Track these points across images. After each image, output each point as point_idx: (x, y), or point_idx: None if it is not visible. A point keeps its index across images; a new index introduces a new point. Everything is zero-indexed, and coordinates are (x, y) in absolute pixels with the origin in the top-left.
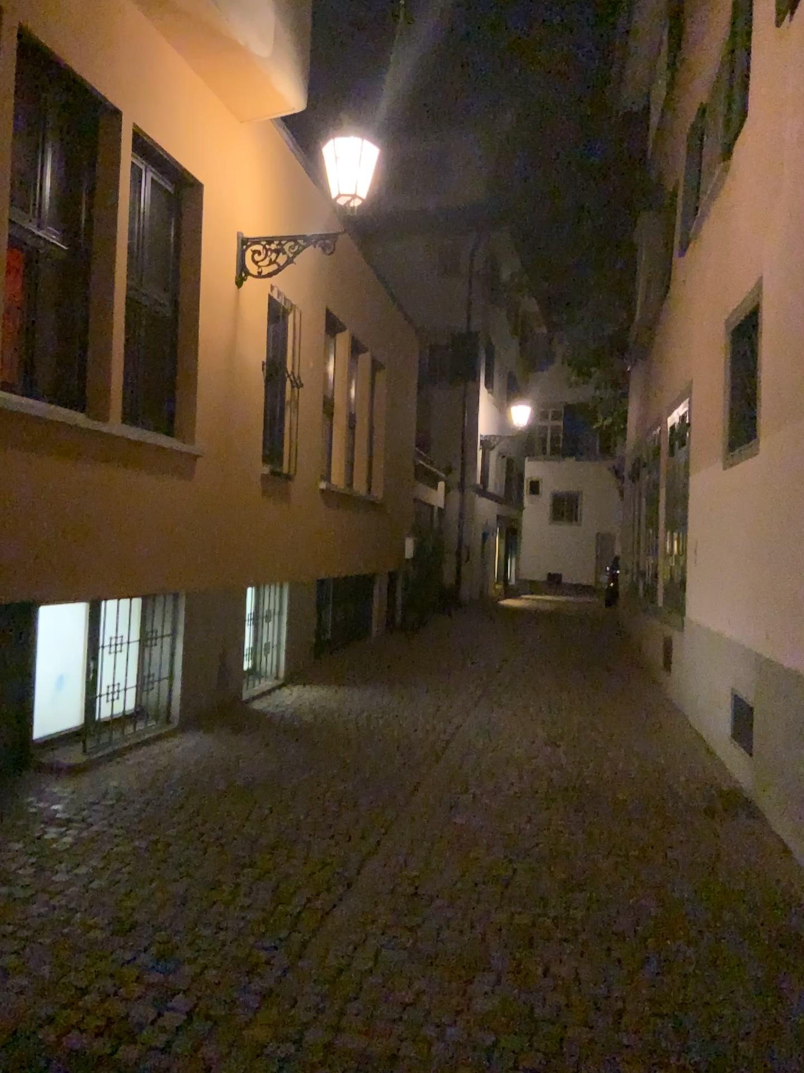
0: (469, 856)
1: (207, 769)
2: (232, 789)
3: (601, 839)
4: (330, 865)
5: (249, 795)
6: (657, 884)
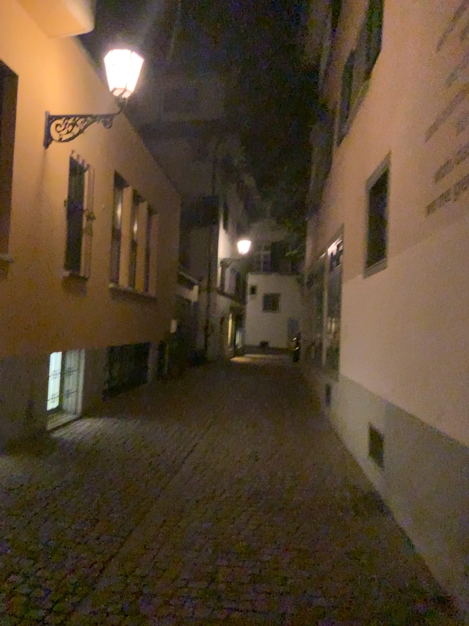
0: (186, 556)
1: (4, 487)
2: (18, 504)
3: (283, 537)
4: (78, 570)
5: (31, 508)
6: (321, 575)
